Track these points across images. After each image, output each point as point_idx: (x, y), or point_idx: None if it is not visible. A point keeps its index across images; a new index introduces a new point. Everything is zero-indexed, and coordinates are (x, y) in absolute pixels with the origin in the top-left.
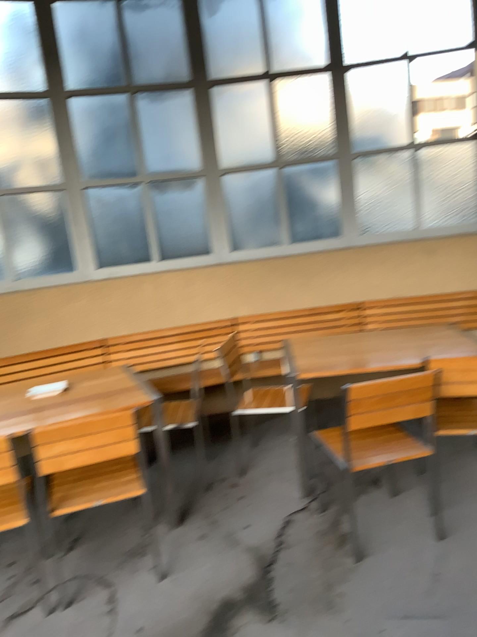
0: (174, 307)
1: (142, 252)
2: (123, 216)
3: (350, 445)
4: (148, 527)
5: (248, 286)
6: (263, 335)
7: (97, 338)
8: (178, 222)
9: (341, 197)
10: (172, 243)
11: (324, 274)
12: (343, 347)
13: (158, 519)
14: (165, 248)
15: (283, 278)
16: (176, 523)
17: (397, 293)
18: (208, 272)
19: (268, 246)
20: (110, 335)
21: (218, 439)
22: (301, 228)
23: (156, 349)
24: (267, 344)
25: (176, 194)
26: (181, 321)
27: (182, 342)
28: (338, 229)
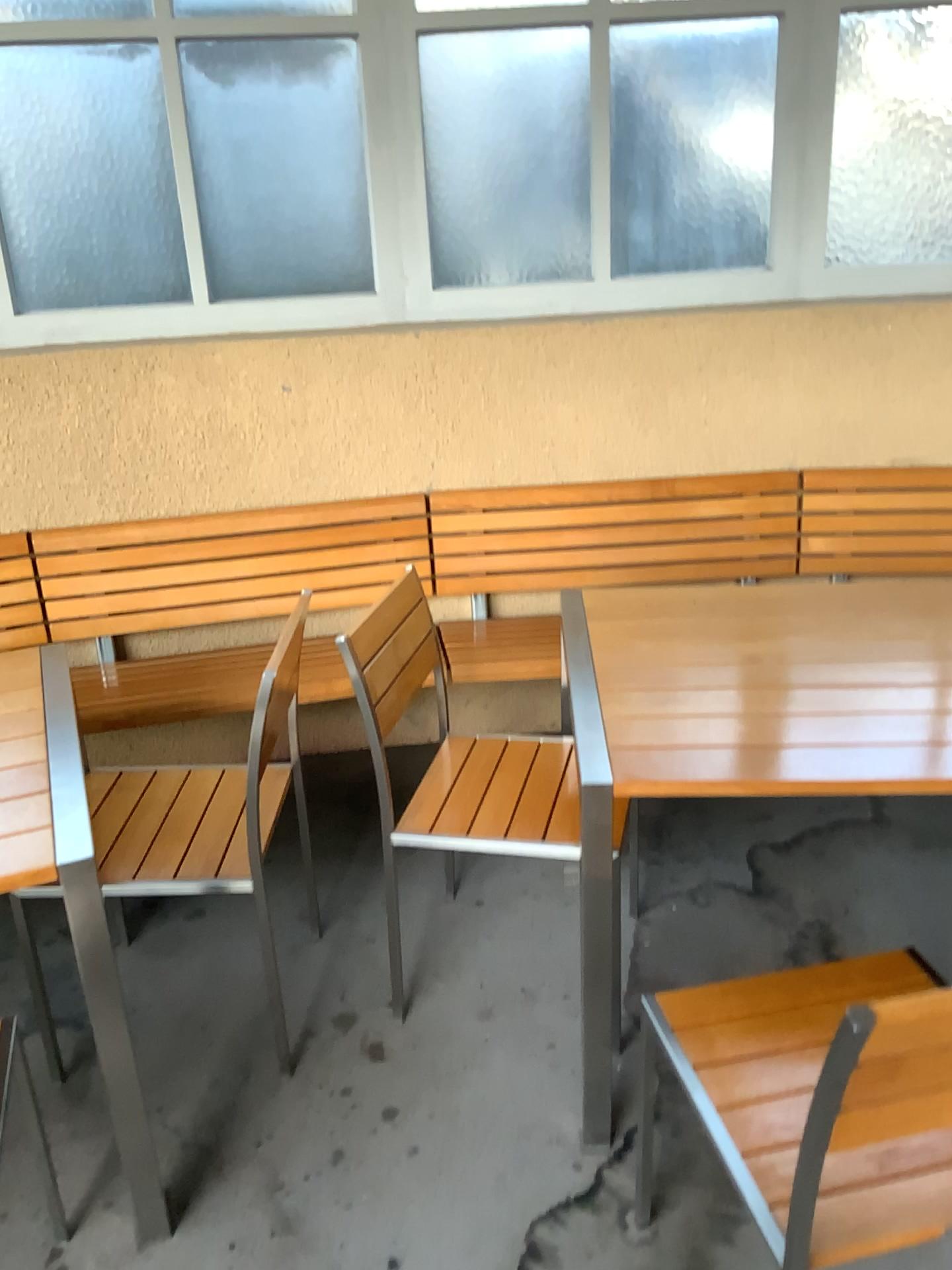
0: (252, 450)
1: (161, 274)
2: (102, 152)
3: (789, 1103)
4: (68, 1230)
5: (475, 402)
6: (506, 550)
7: (16, 528)
8: (274, 188)
9: (780, 144)
10: (255, 252)
11: (702, 381)
12: (757, 642)
13: (111, 1185)
14: (234, 265)
15: (580, 385)
16: (163, 1216)
17: (907, 456)
18: (359, 349)
19: (543, 282)
20: (58, 523)
21: (356, 838)
22: (646, 235)
23: (193, 571)
24: (517, 575)
25: (272, 92)
26: (273, 491)
27: (272, 553)
28: (756, 247)
